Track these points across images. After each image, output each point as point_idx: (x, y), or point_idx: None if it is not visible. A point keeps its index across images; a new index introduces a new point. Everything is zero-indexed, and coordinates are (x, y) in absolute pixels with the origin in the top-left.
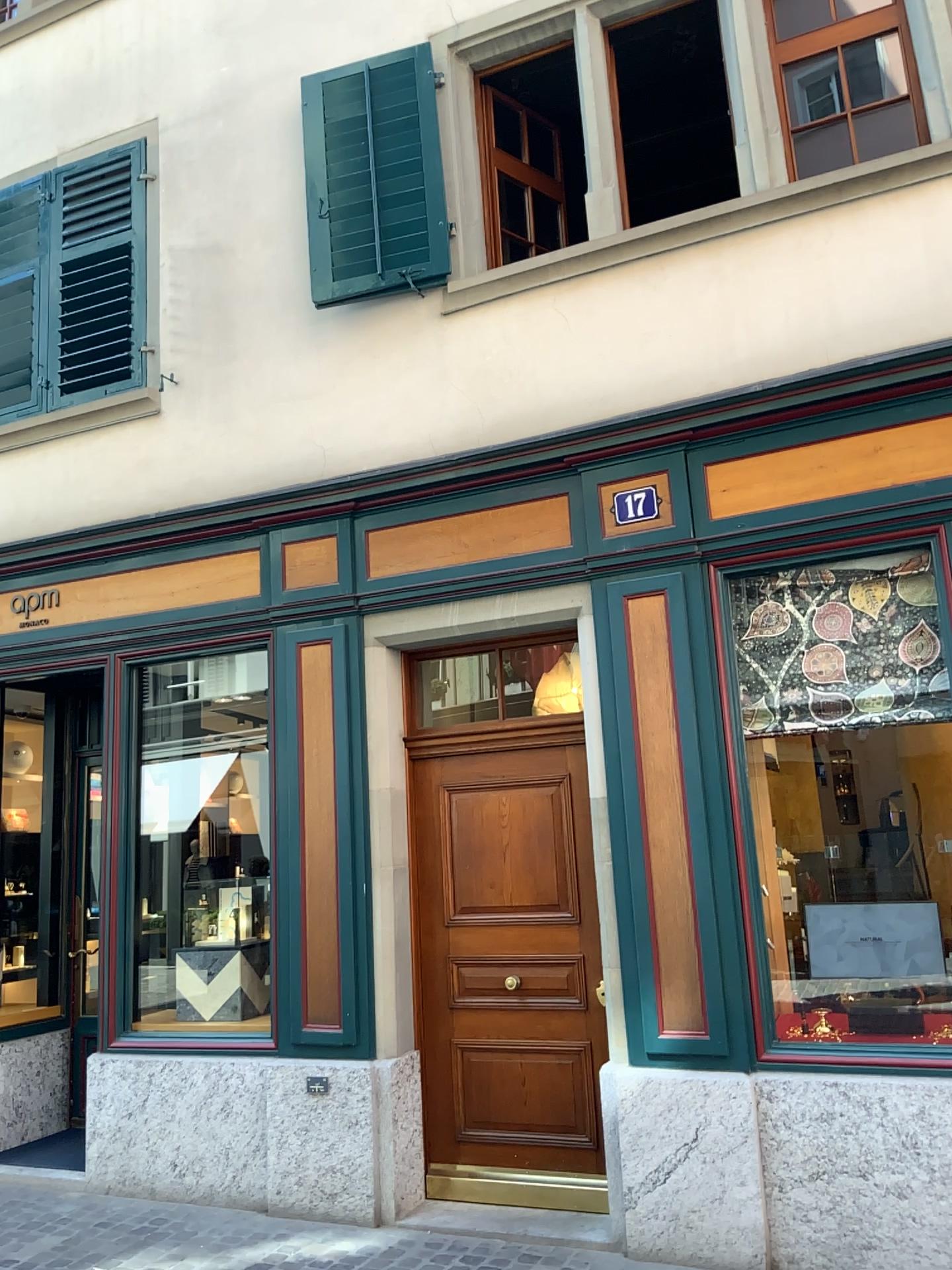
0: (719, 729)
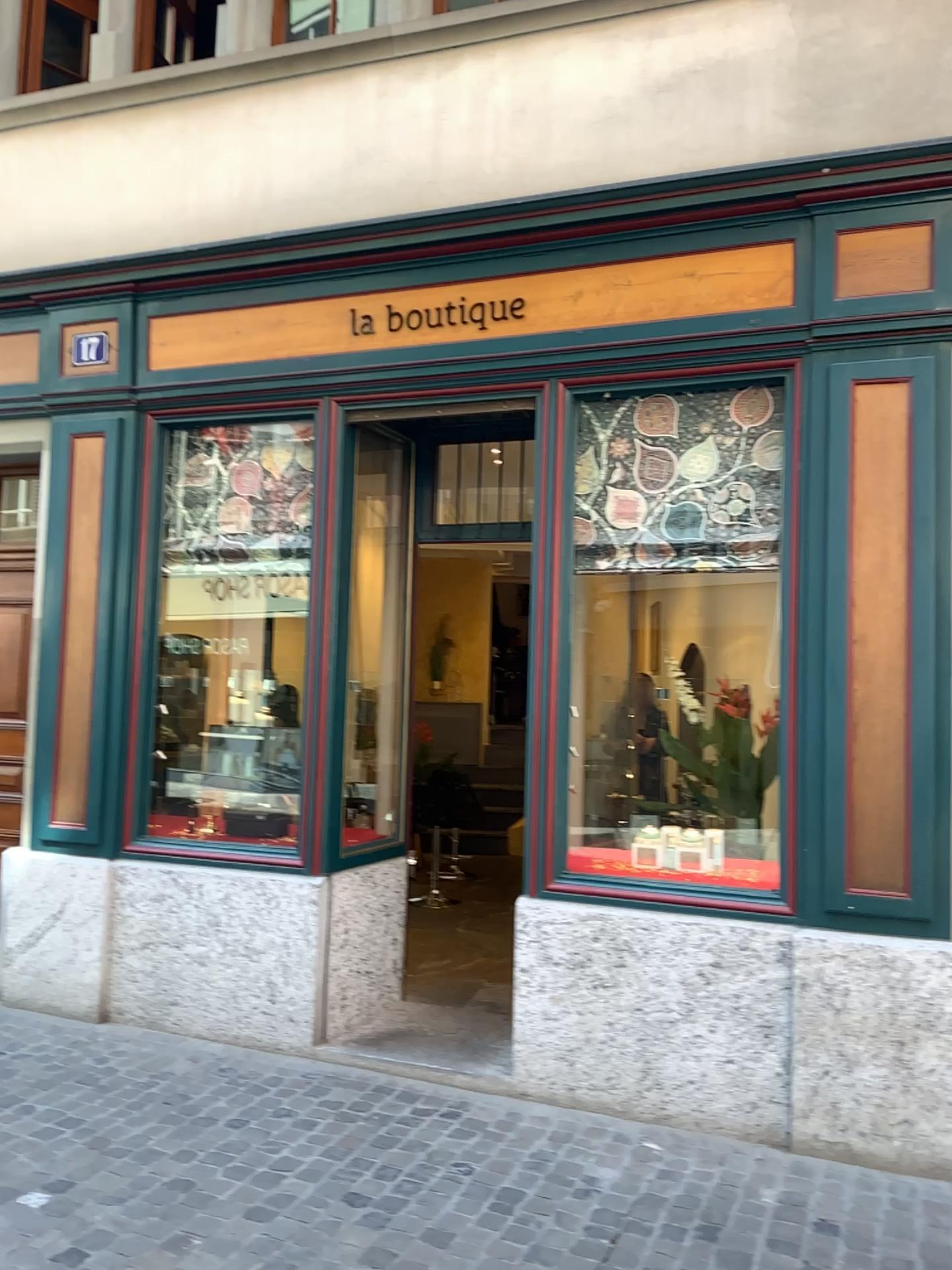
0: (131, 564)
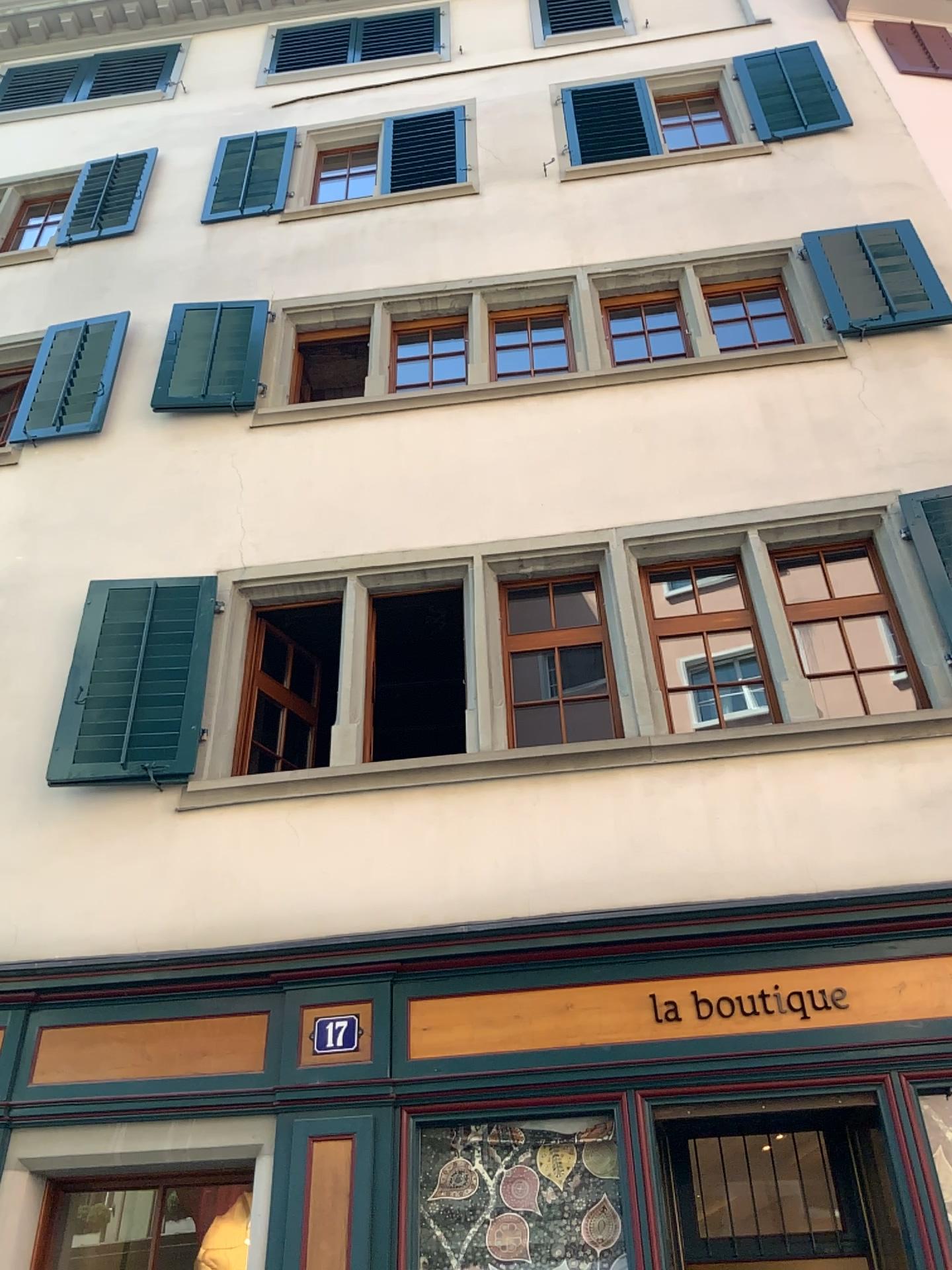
0: None
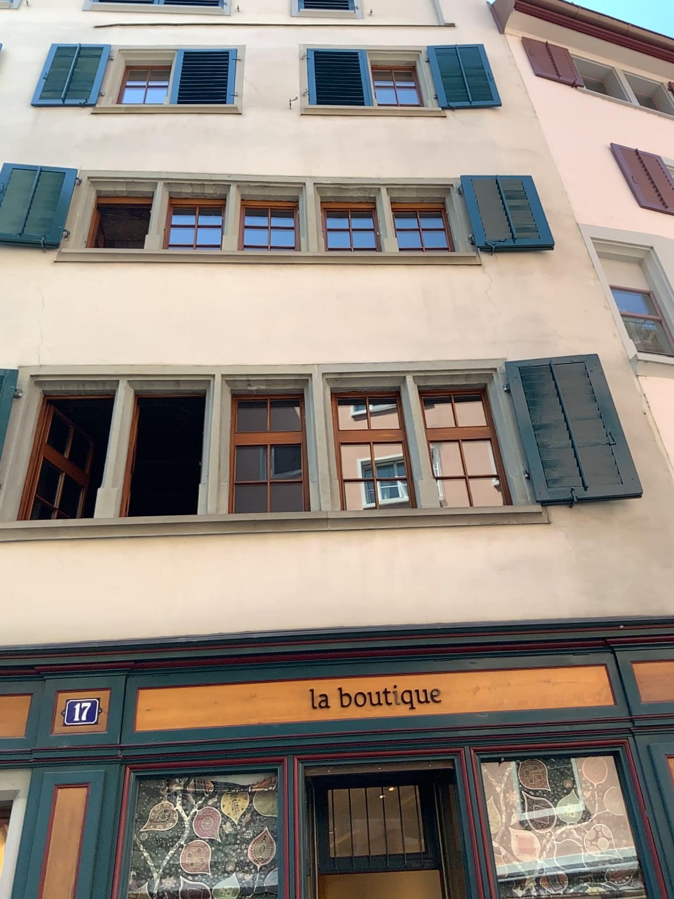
0: None
